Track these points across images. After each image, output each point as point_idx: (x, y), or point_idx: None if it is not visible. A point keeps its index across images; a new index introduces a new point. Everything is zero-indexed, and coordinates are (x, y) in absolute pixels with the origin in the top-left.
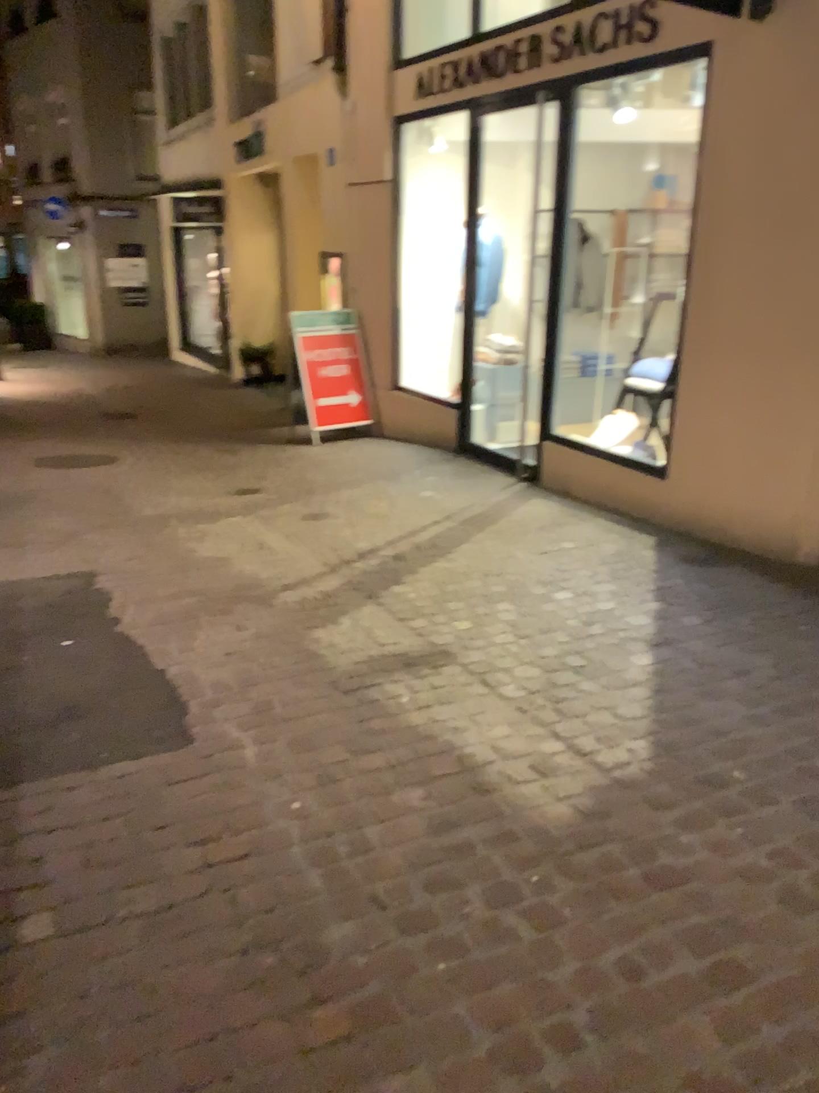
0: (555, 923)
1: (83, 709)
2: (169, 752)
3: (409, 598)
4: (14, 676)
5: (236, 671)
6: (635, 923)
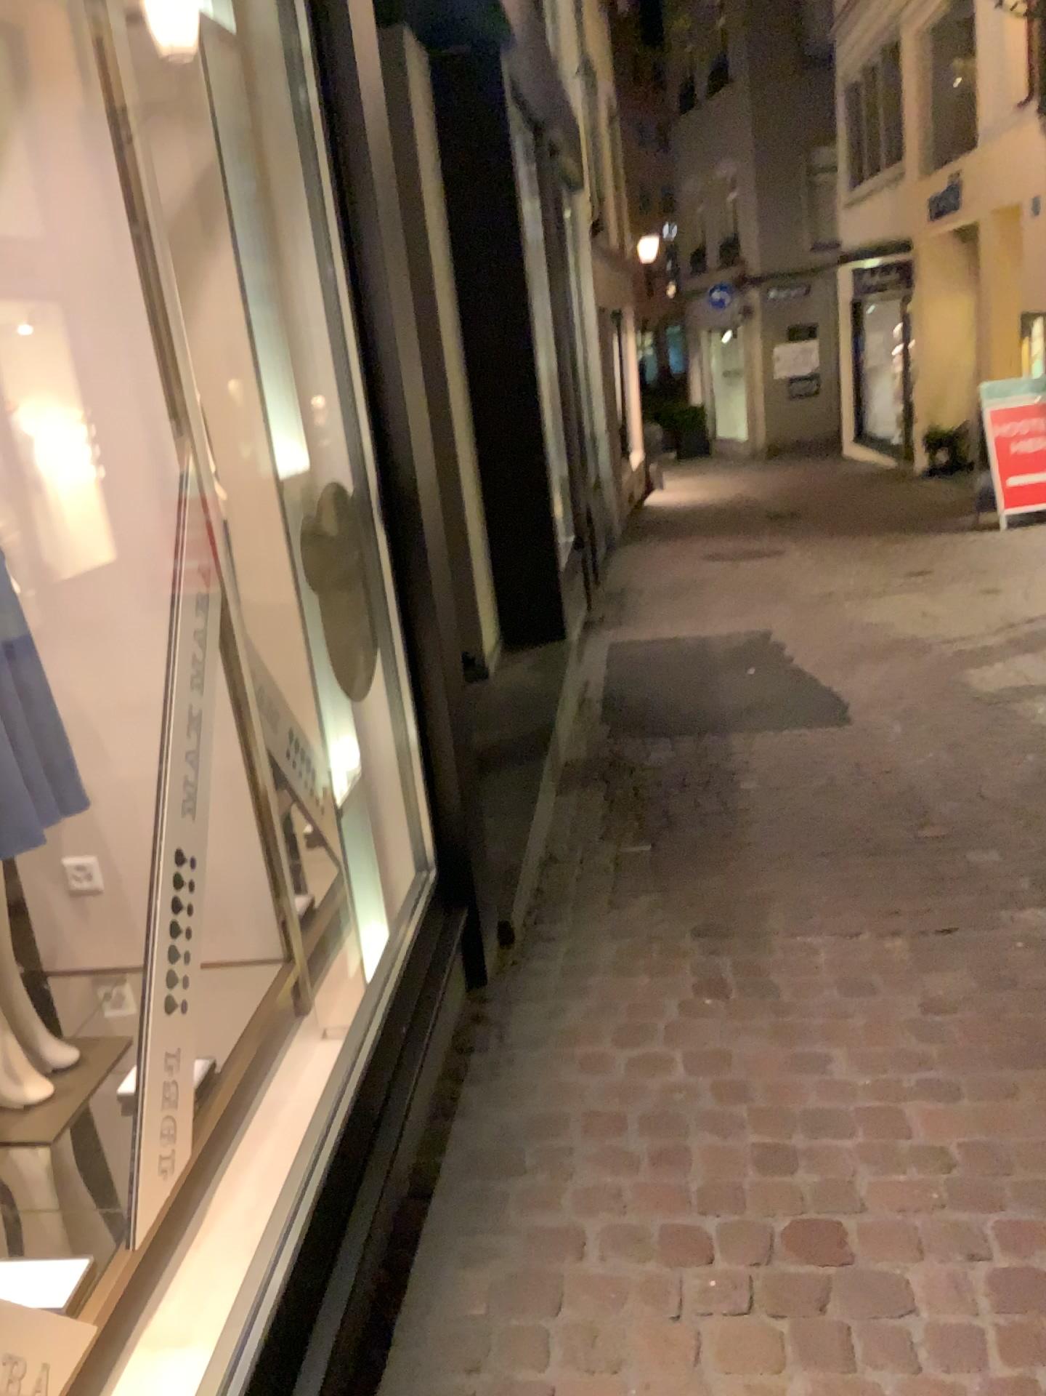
0: None
1: (770, 704)
2: (835, 726)
3: None
4: (716, 686)
5: (890, 690)
6: None
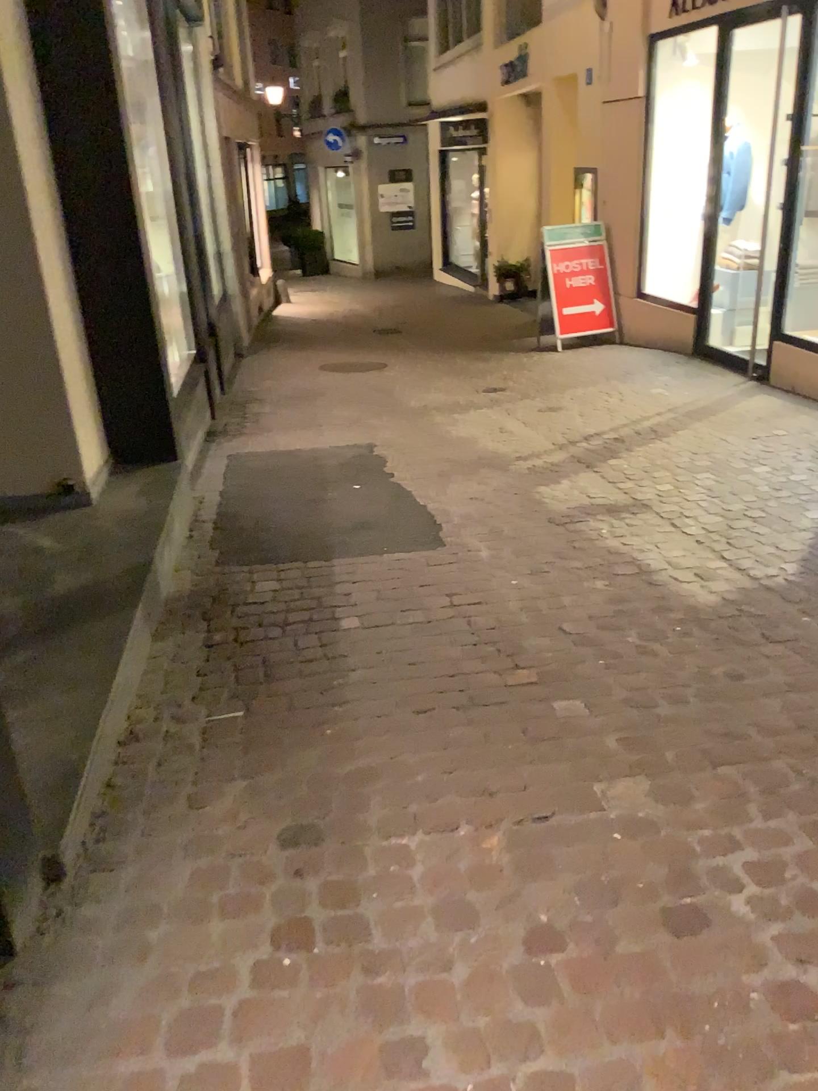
0: (685, 649)
1: (371, 524)
2: (430, 550)
3: (623, 467)
4: (322, 504)
5: (478, 508)
6: (743, 654)
